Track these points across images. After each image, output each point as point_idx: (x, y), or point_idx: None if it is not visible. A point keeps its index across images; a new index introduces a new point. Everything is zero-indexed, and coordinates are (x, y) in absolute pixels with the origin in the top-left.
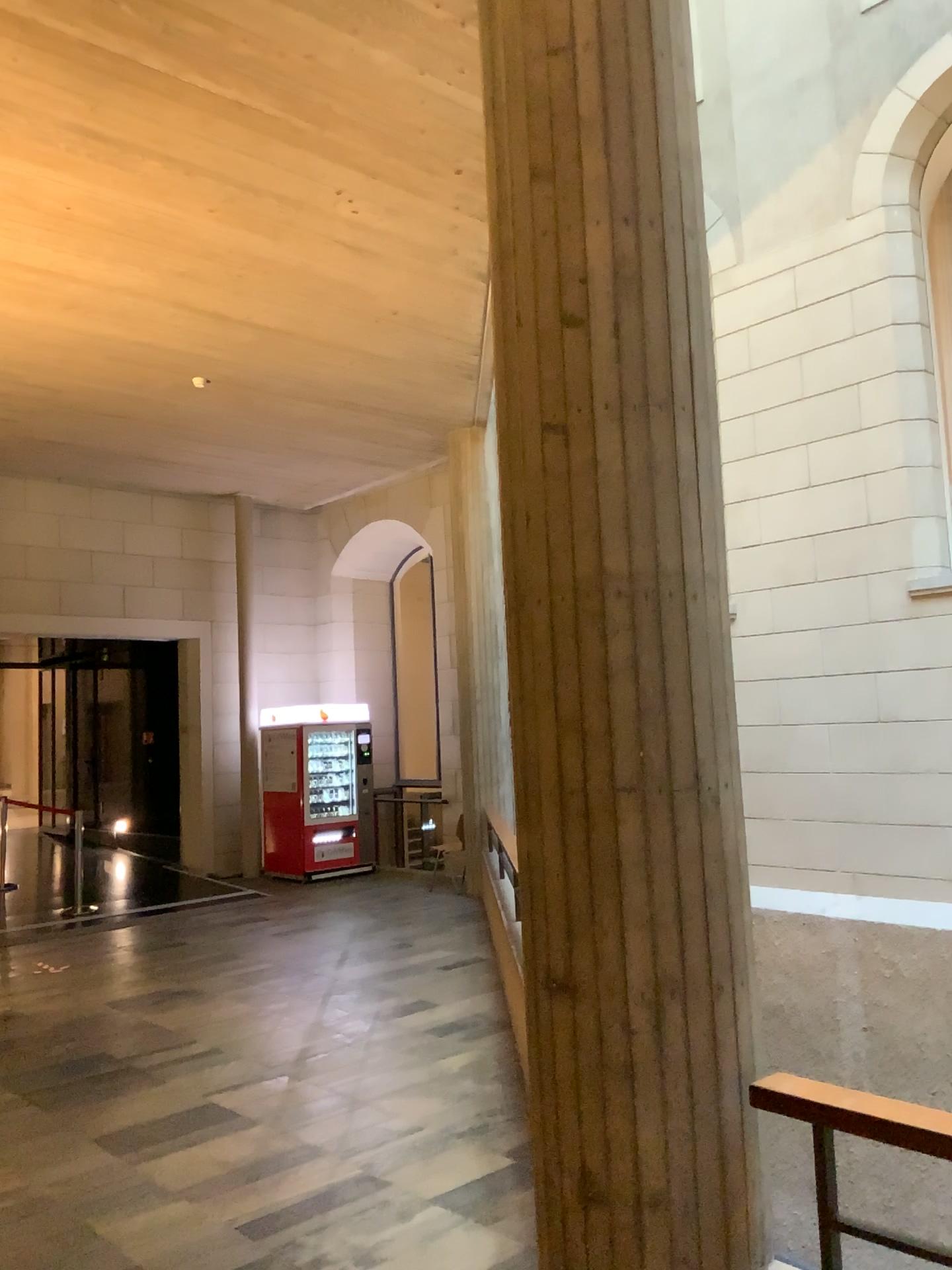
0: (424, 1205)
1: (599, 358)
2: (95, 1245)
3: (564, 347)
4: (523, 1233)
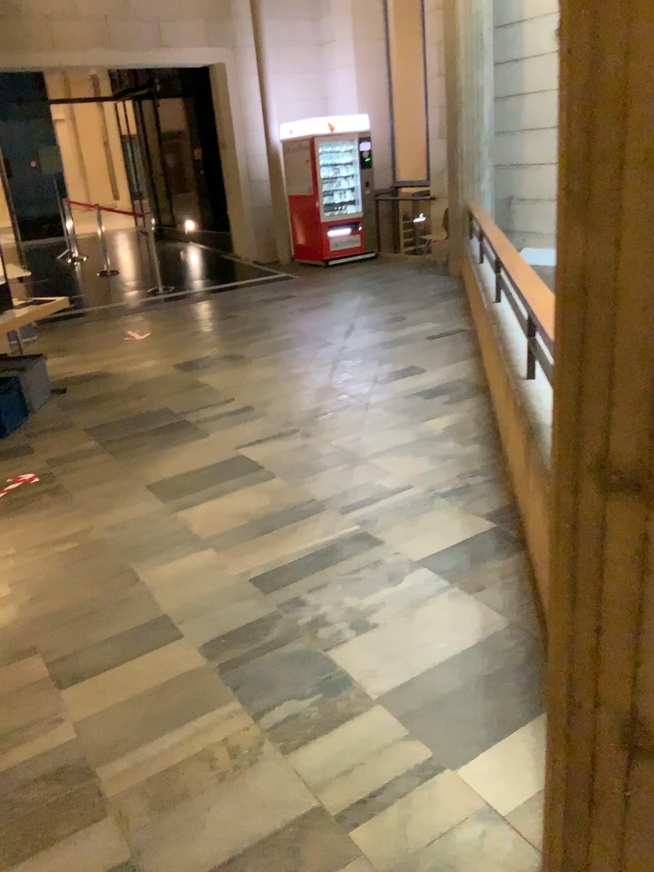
0: (413, 570)
1: None
2: (131, 593)
3: None
4: (507, 608)
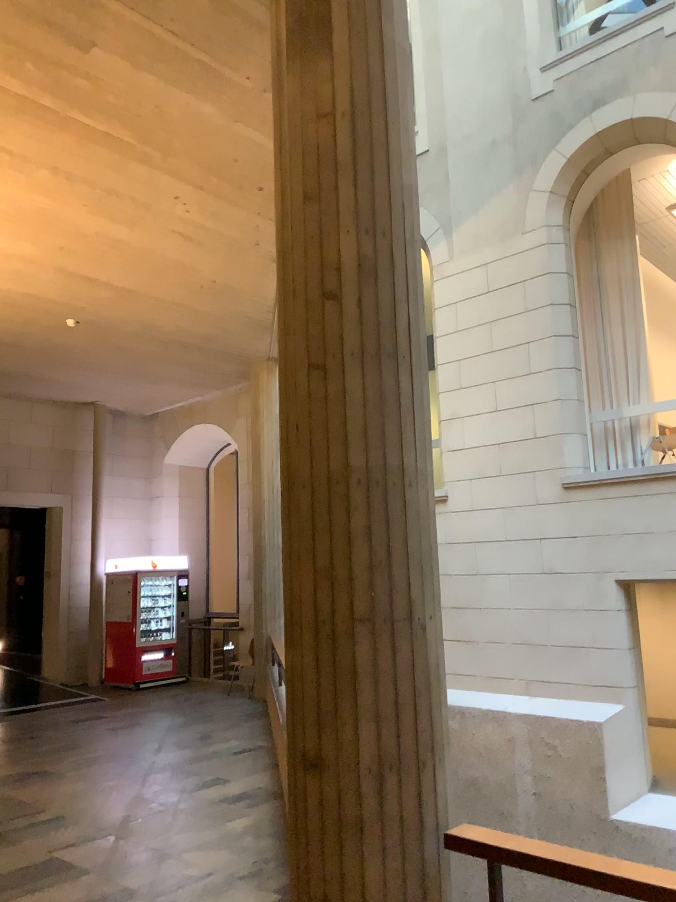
0: None
1: (347, 319)
2: None
3: (323, 311)
4: None
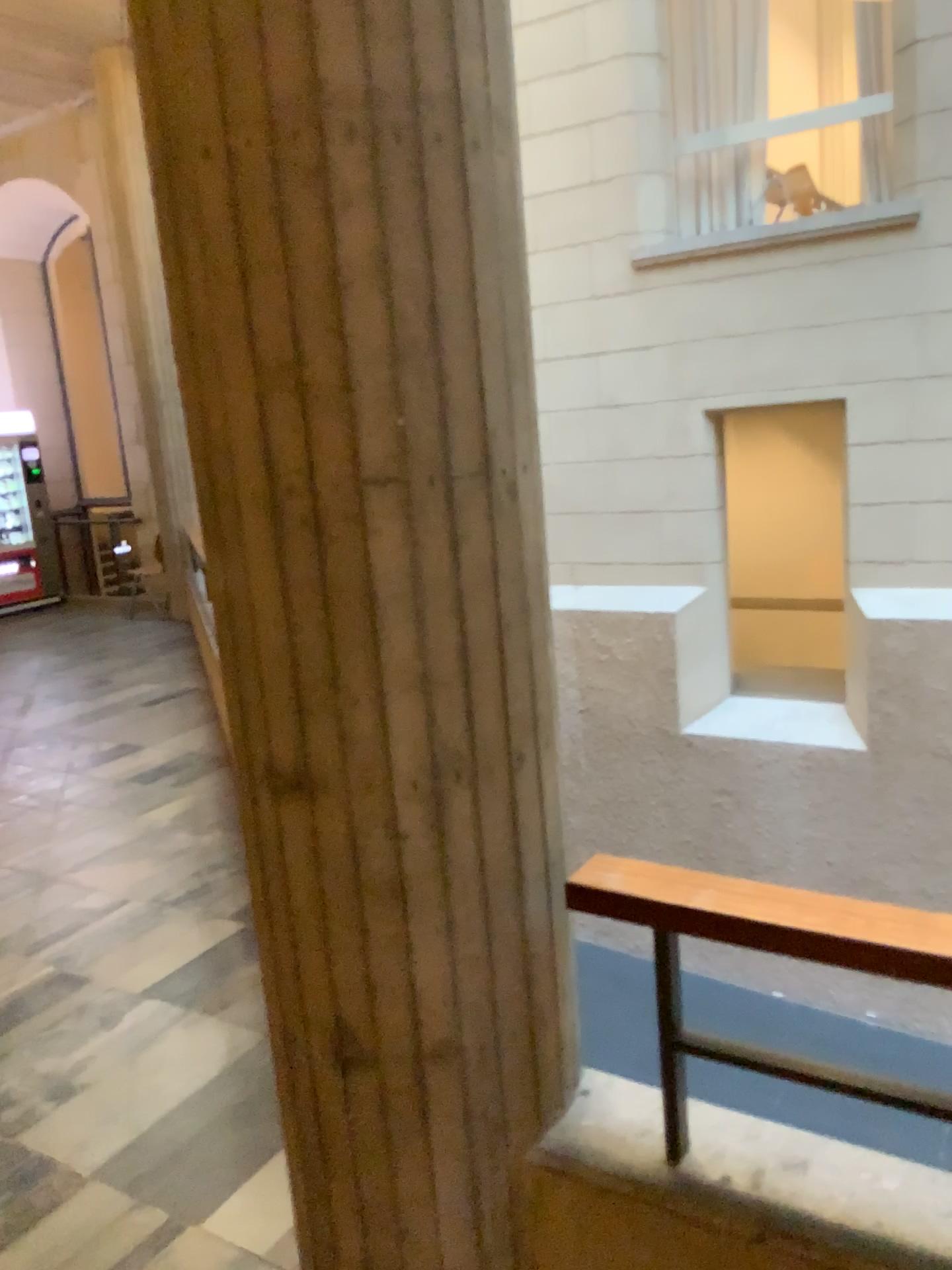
0: (133, 1002)
1: None
2: None
3: None
4: (257, 1018)
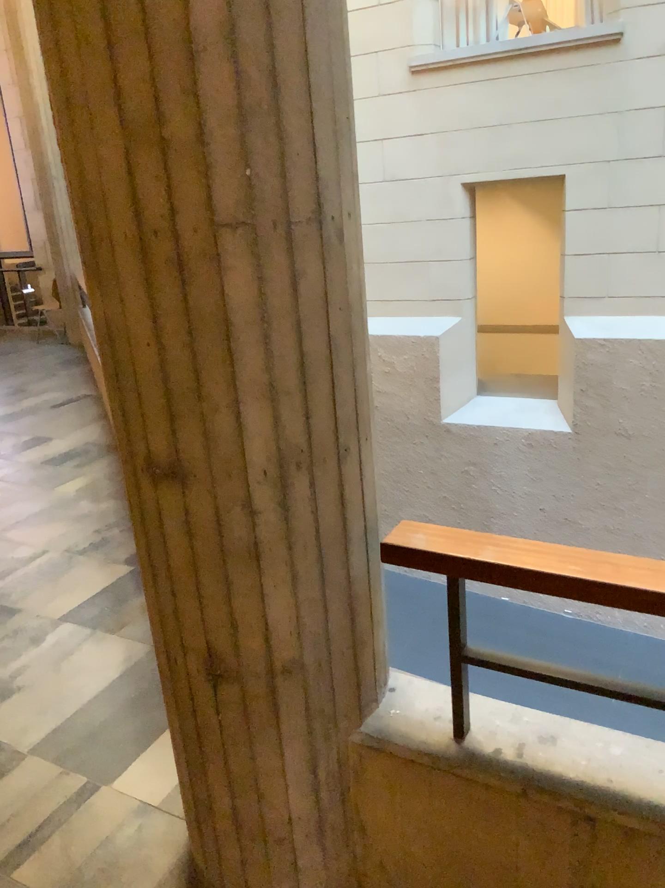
0: (51, 626)
1: None
2: None
3: None
4: (144, 636)
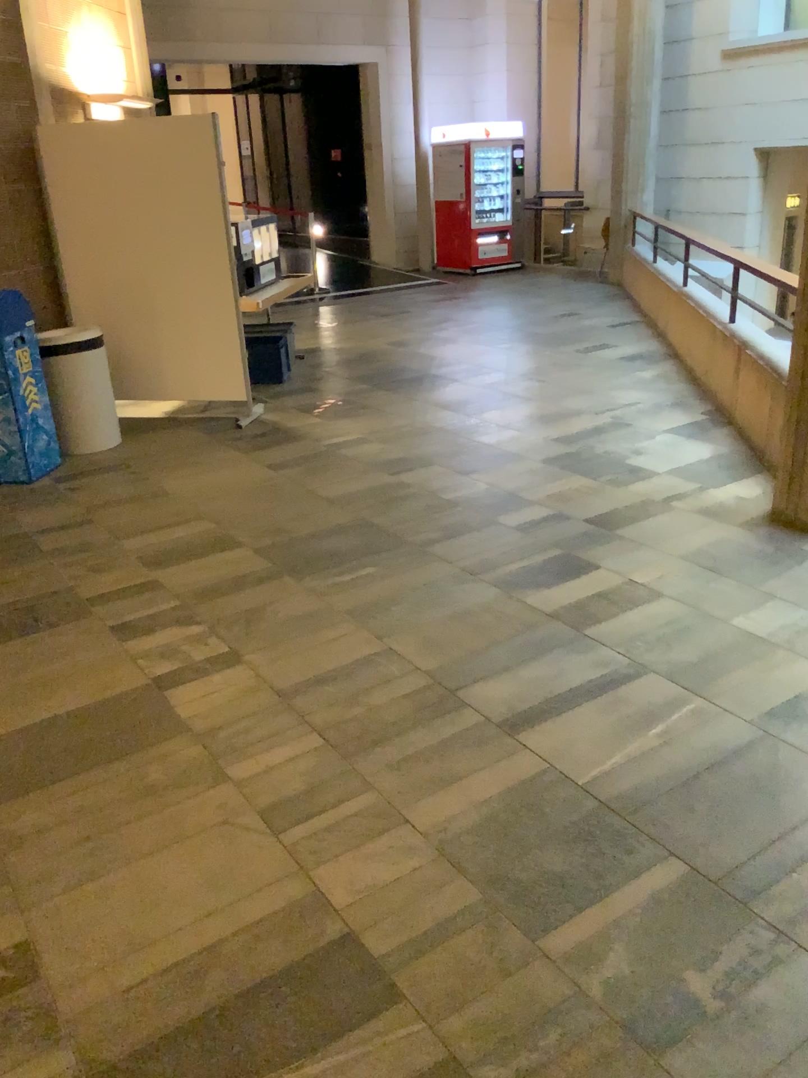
0: (661, 431)
1: None
2: (476, 441)
3: None
4: (727, 442)
